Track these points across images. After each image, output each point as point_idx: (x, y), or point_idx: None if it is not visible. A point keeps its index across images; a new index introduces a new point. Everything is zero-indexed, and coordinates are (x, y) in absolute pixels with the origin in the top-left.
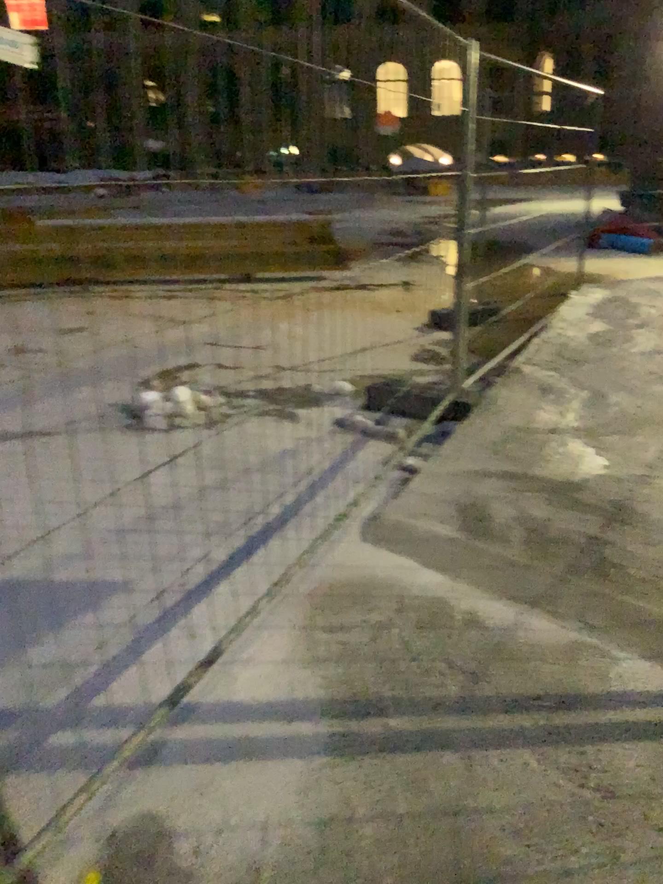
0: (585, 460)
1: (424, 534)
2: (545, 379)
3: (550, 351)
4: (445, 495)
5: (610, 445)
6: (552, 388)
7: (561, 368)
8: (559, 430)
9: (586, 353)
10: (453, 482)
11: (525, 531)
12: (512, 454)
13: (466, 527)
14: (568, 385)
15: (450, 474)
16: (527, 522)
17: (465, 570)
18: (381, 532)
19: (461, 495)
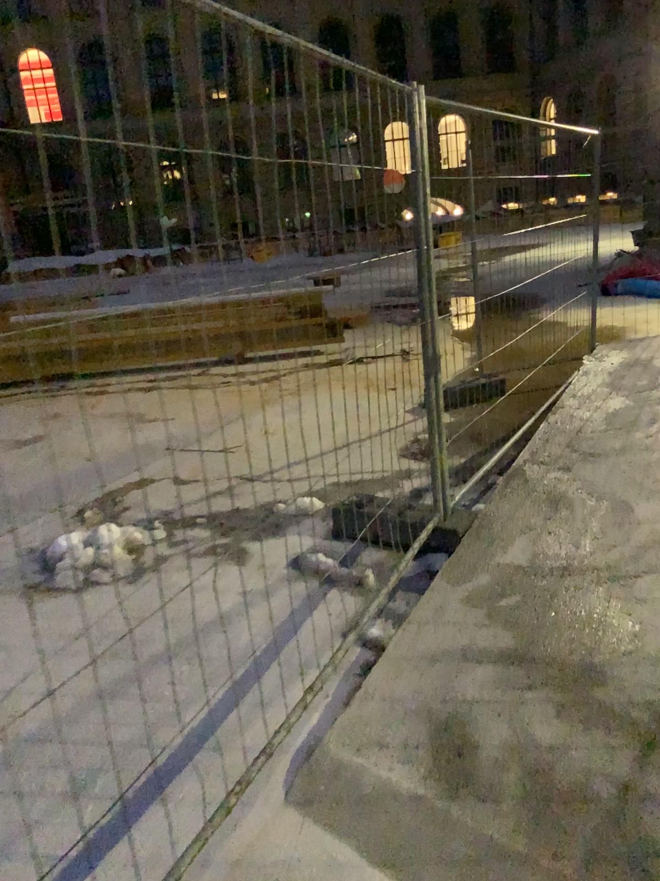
0: (614, 626)
1: (376, 791)
2: (557, 484)
3: (563, 442)
4: (415, 702)
5: (647, 595)
6: (567, 500)
7: (578, 468)
8: (577, 571)
9: (608, 443)
10: (429, 674)
11: (528, 778)
12: (513, 619)
13: (442, 771)
14: (587, 494)
15: (426, 659)
16: (532, 759)
17: (432, 874)
18: (315, 786)
19: (437, 701)
